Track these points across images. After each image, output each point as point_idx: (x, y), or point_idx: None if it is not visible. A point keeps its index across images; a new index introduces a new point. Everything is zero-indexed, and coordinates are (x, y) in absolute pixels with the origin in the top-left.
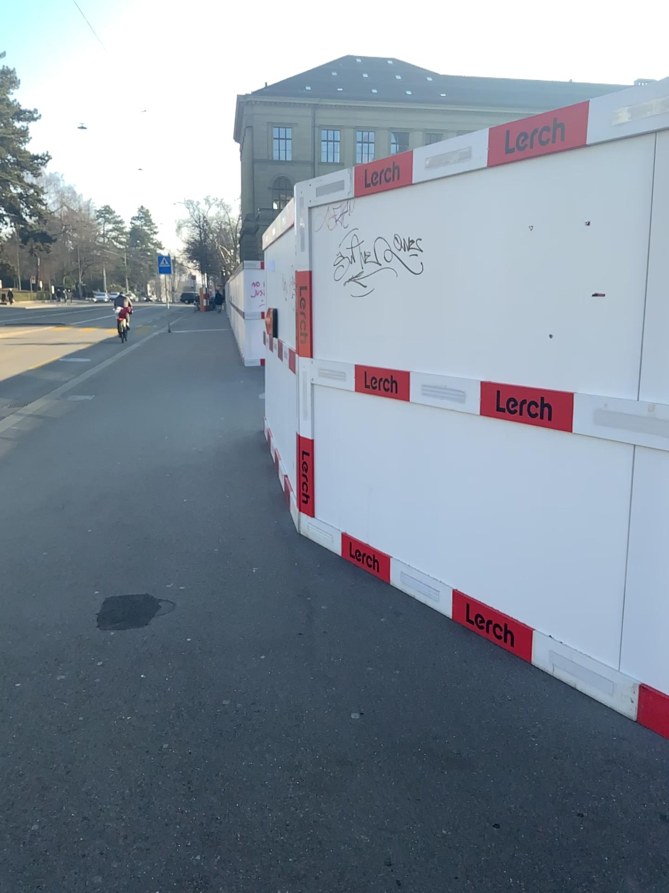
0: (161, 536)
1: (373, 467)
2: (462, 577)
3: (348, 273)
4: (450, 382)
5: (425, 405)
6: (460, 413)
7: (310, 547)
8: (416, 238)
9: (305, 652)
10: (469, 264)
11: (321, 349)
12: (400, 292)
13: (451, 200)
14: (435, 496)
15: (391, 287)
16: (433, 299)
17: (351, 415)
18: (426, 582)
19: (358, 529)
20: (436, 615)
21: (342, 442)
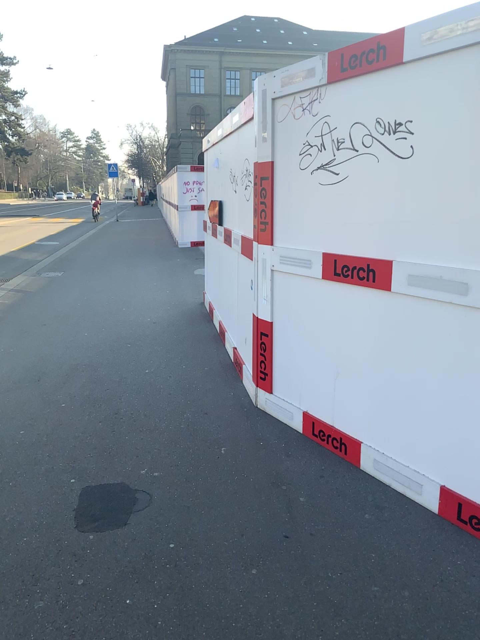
0: (130, 412)
1: (341, 353)
2: (450, 473)
3: (317, 162)
4: (444, 272)
5: (409, 295)
6: (456, 306)
7: (270, 421)
8: (404, 121)
9: (299, 564)
10: (479, 144)
11: (284, 236)
12: (381, 178)
13: (457, 73)
14: (417, 388)
15: (369, 174)
16: (426, 185)
17: (316, 301)
18: (404, 471)
19: (322, 409)
20: (416, 506)
21: (305, 326)
